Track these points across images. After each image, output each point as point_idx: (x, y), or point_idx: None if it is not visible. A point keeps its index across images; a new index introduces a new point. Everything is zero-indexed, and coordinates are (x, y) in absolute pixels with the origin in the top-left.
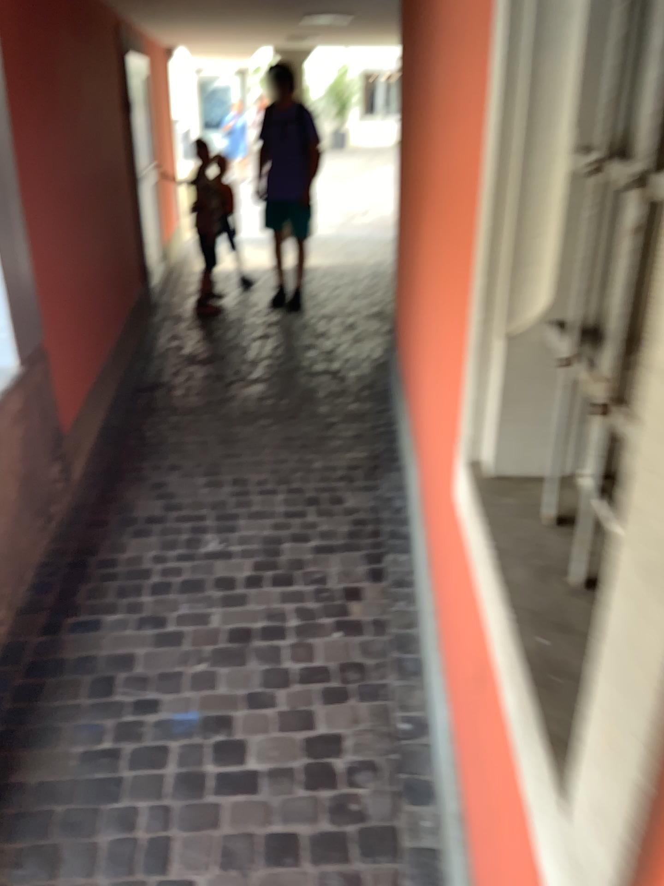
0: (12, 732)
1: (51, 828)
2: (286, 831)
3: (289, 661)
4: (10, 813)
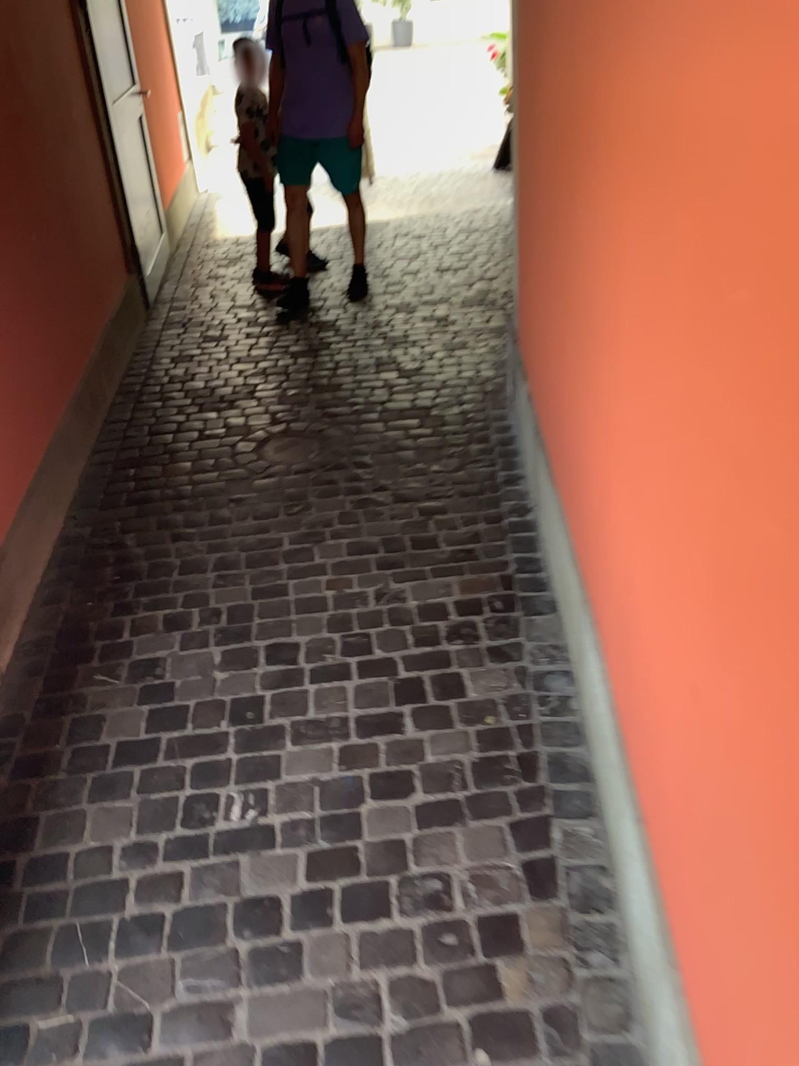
0: None
1: None
2: None
3: None
4: None
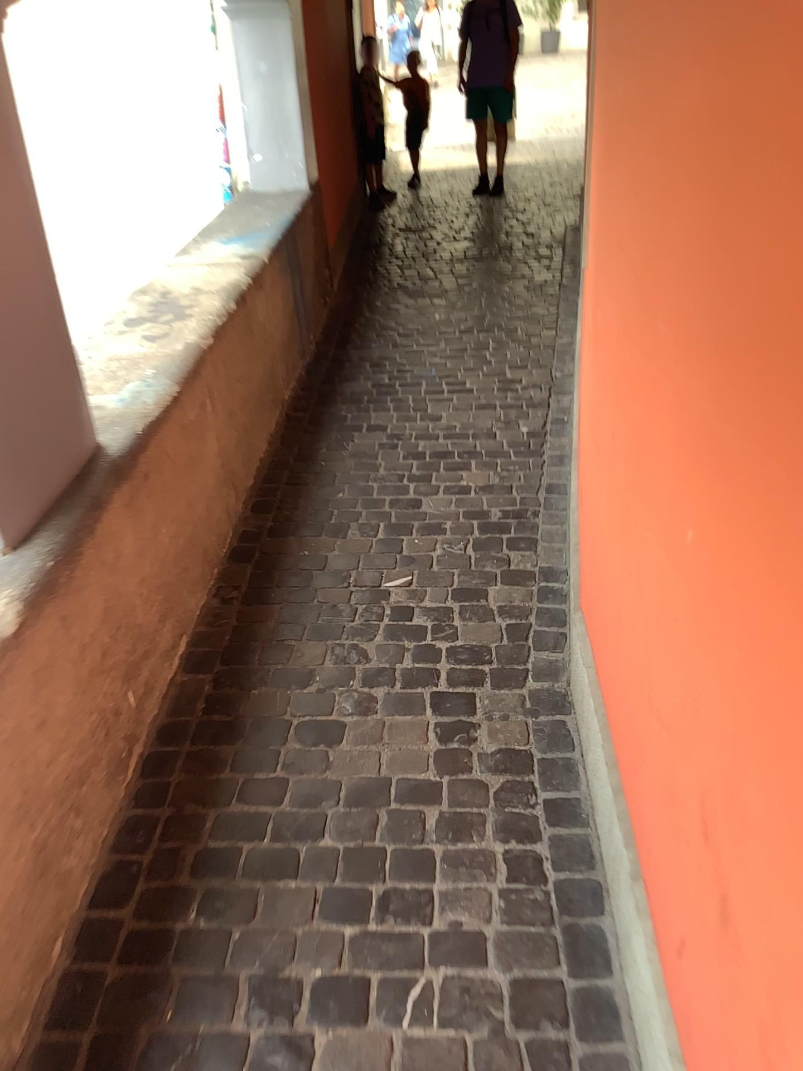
0: (332, 376)
1: (364, 397)
2: (488, 399)
3: (490, 354)
4: (341, 394)
